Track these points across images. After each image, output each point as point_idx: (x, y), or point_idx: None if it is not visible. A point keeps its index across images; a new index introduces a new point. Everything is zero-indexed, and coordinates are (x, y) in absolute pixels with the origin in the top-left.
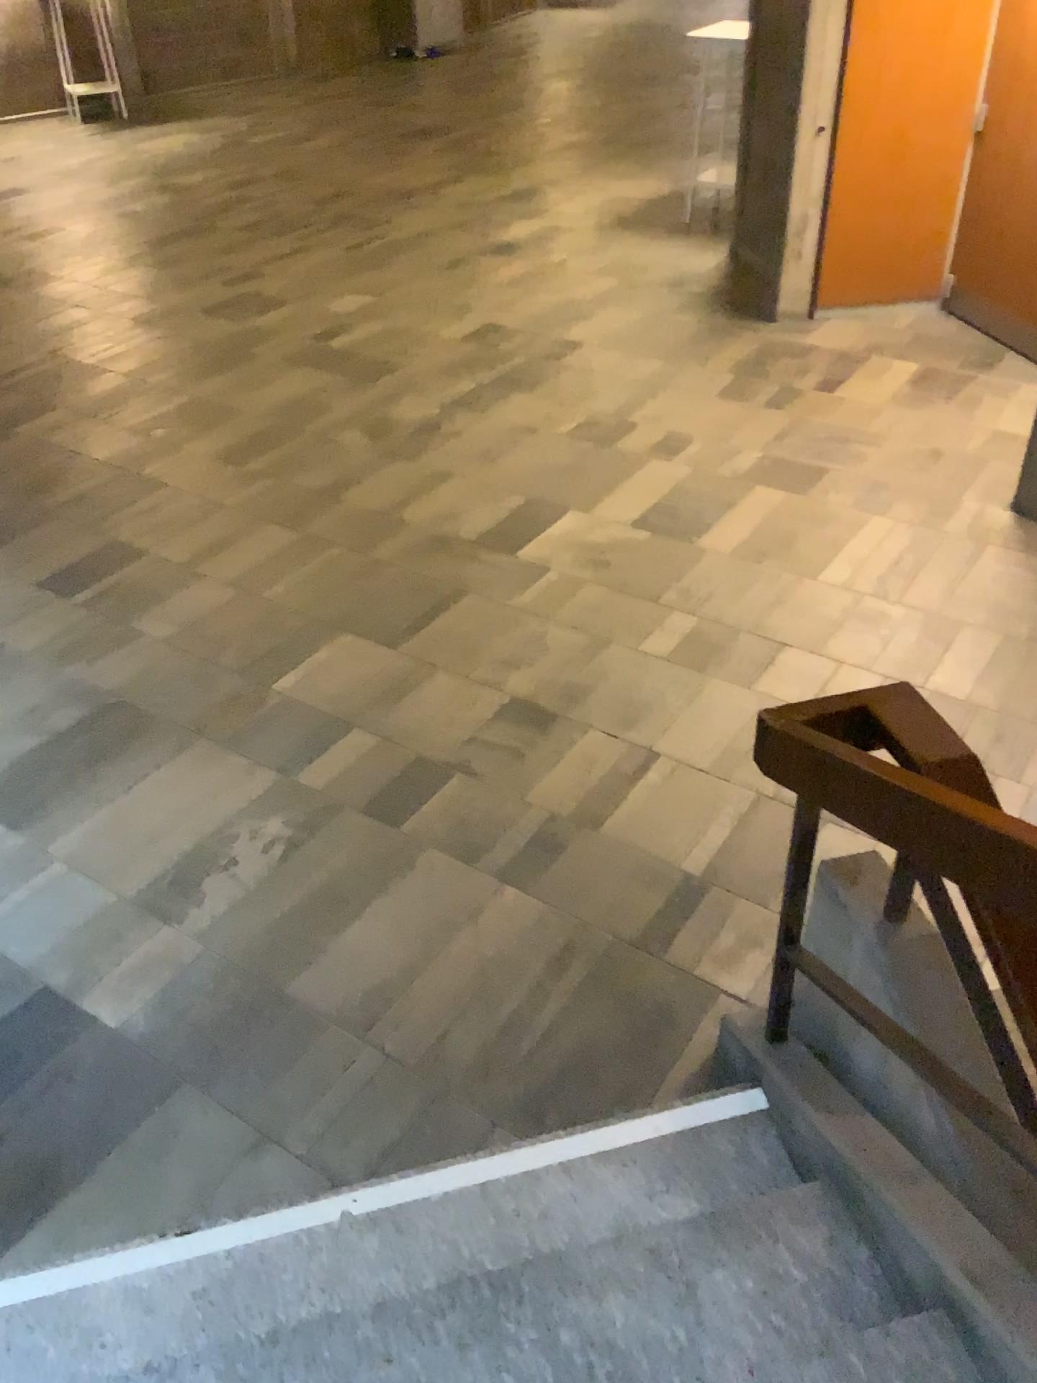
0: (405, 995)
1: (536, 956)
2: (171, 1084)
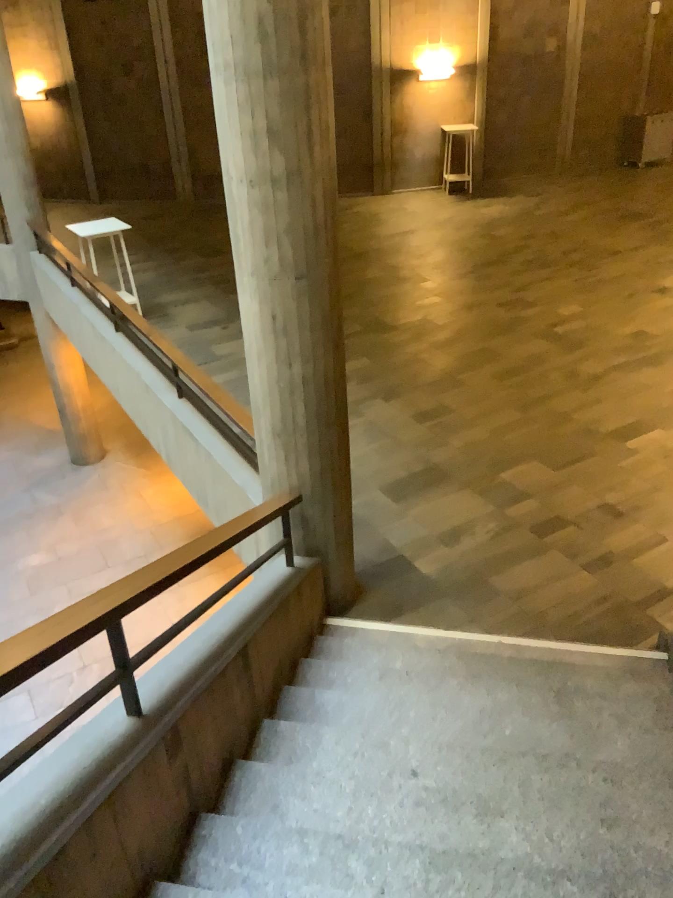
0: (535, 593)
1: (590, 595)
2: (445, 594)
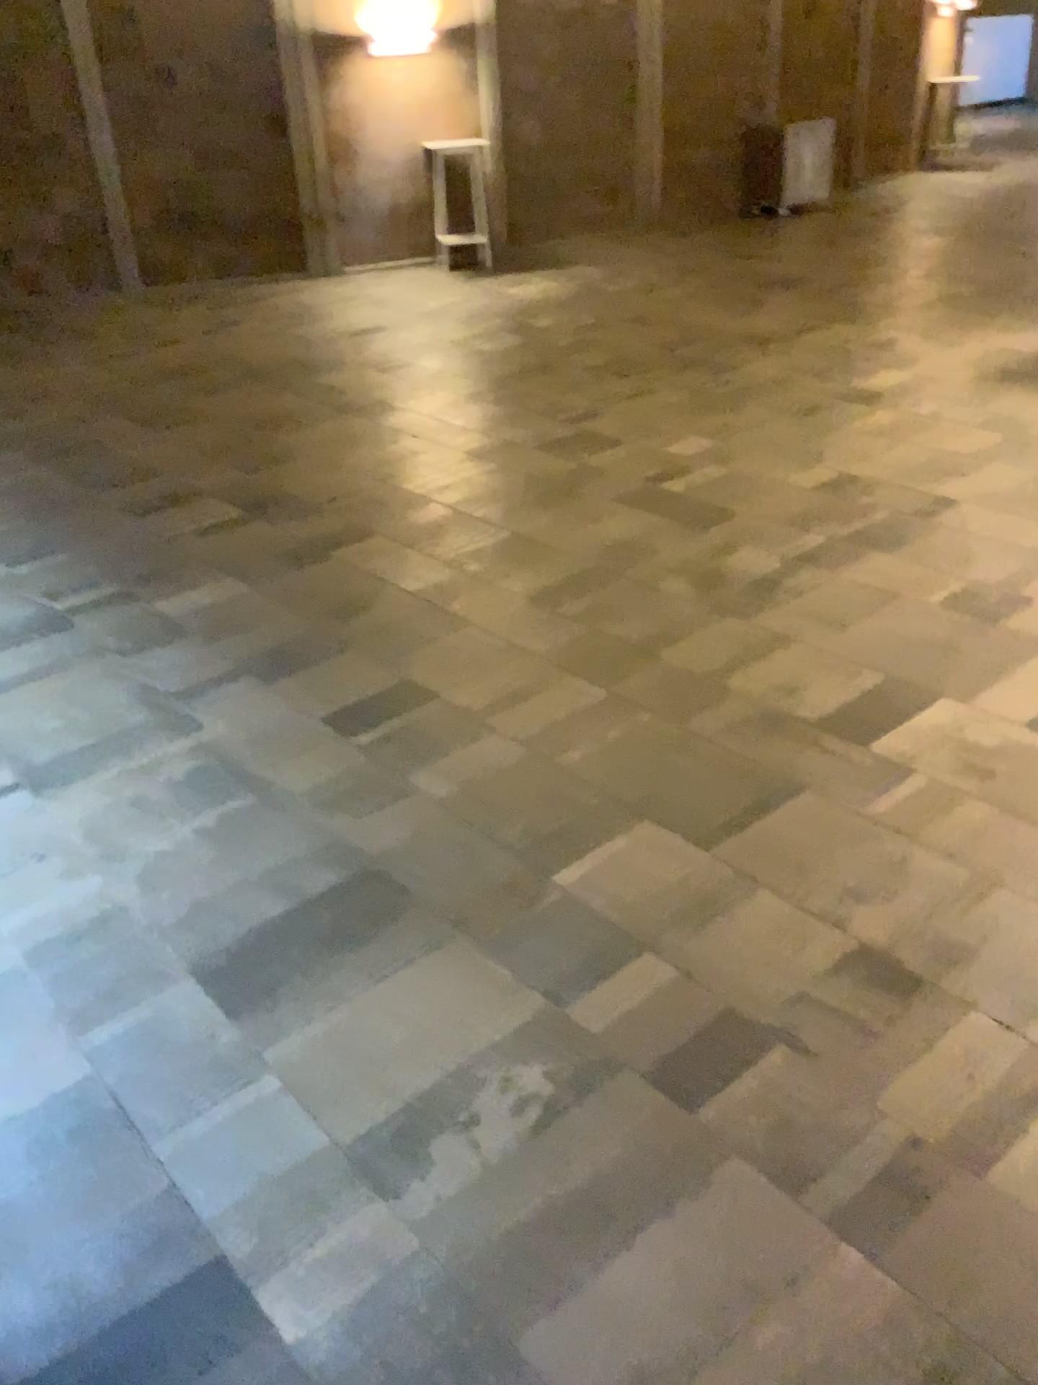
0: None
1: (883, 1374)
2: None
